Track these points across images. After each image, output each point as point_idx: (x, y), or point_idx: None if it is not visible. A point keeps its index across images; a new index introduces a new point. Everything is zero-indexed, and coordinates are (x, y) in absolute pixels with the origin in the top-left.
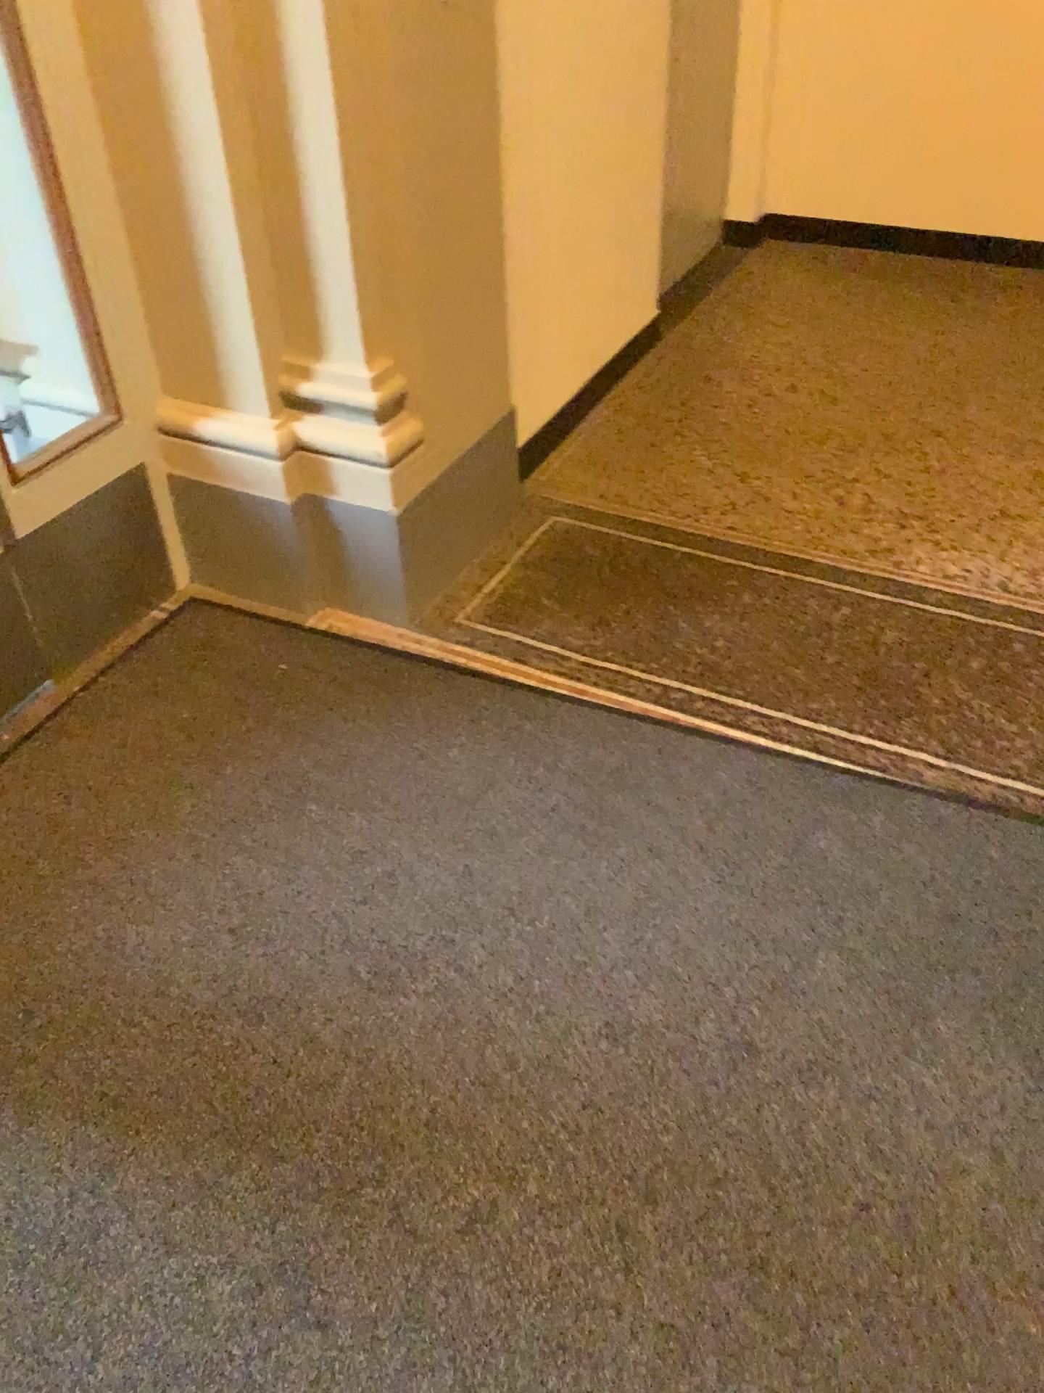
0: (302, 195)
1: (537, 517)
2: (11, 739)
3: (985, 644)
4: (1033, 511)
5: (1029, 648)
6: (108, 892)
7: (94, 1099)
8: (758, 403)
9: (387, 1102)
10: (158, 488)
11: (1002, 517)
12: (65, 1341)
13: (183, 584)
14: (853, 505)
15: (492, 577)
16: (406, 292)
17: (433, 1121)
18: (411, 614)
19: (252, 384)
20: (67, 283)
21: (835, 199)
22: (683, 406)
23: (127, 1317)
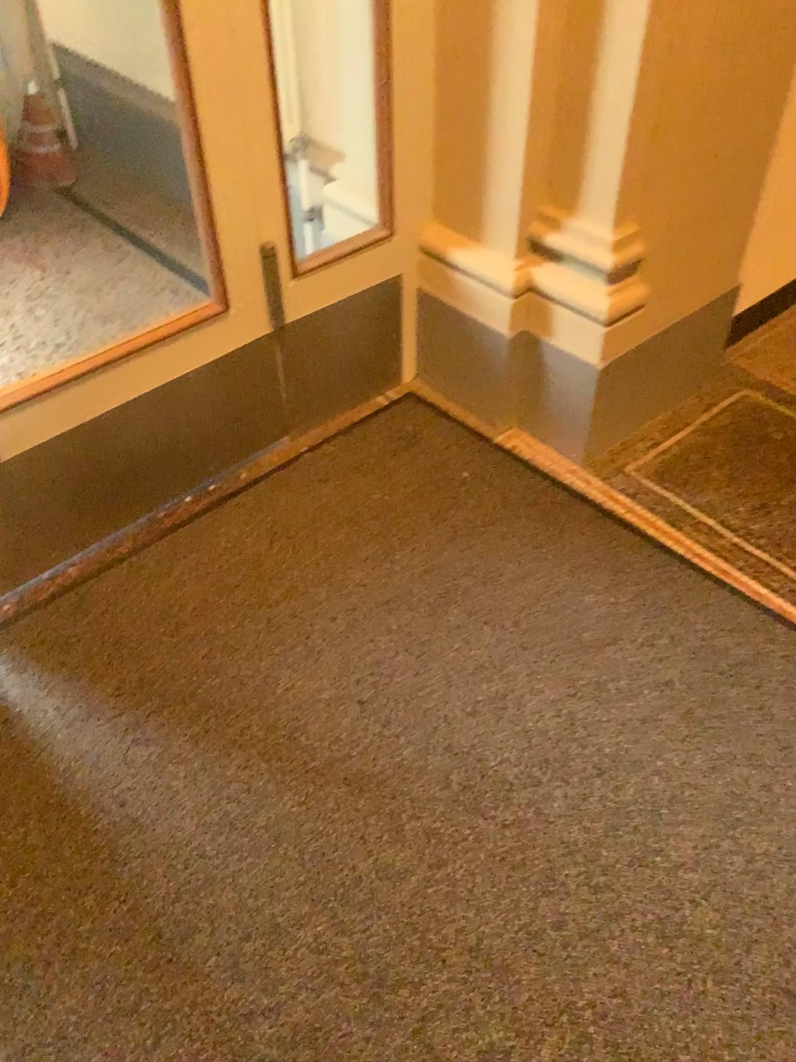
0: (597, 58)
1: (729, 389)
2: (244, 477)
3: None
4: None
5: None
6: (277, 633)
7: (218, 816)
8: None
9: (445, 916)
10: (407, 296)
11: None
12: (138, 1021)
13: (408, 378)
14: None
15: (672, 437)
16: (669, 165)
17: (479, 951)
18: (589, 454)
19: (507, 224)
20: (376, 108)
21: None
22: None
23: (188, 1023)
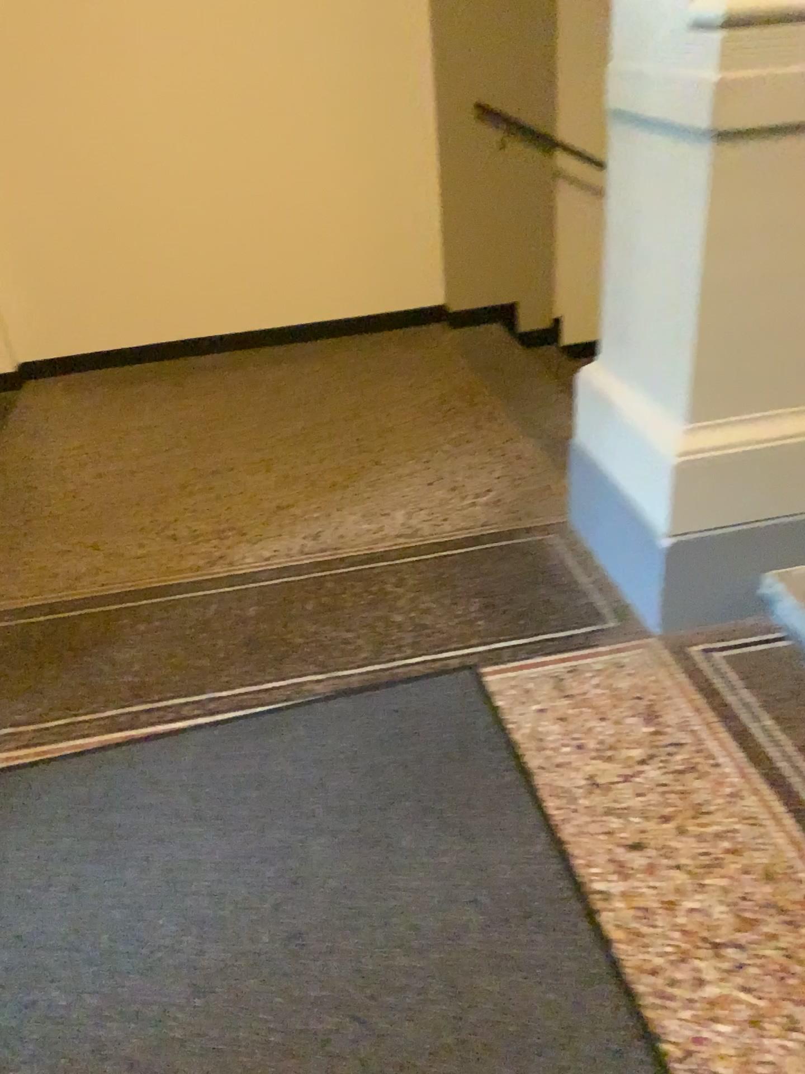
0: None
1: None
2: None
3: (309, 592)
4: (296, 500)
5: (335, 583)
6: None
7: None
8: (78, 493)
9: None
10: None
11: (280, 510)
12: None
13: None
14: (180, 537)
15: None
16: None
17: None
18: None
19: None
20: None
21: (70, 341)
22: (21, 515)
23: None
